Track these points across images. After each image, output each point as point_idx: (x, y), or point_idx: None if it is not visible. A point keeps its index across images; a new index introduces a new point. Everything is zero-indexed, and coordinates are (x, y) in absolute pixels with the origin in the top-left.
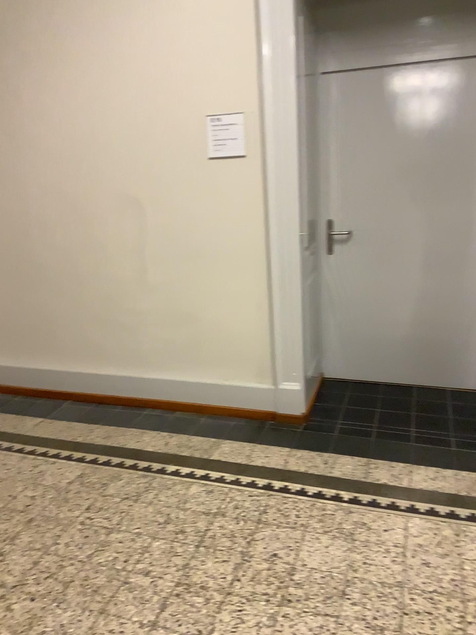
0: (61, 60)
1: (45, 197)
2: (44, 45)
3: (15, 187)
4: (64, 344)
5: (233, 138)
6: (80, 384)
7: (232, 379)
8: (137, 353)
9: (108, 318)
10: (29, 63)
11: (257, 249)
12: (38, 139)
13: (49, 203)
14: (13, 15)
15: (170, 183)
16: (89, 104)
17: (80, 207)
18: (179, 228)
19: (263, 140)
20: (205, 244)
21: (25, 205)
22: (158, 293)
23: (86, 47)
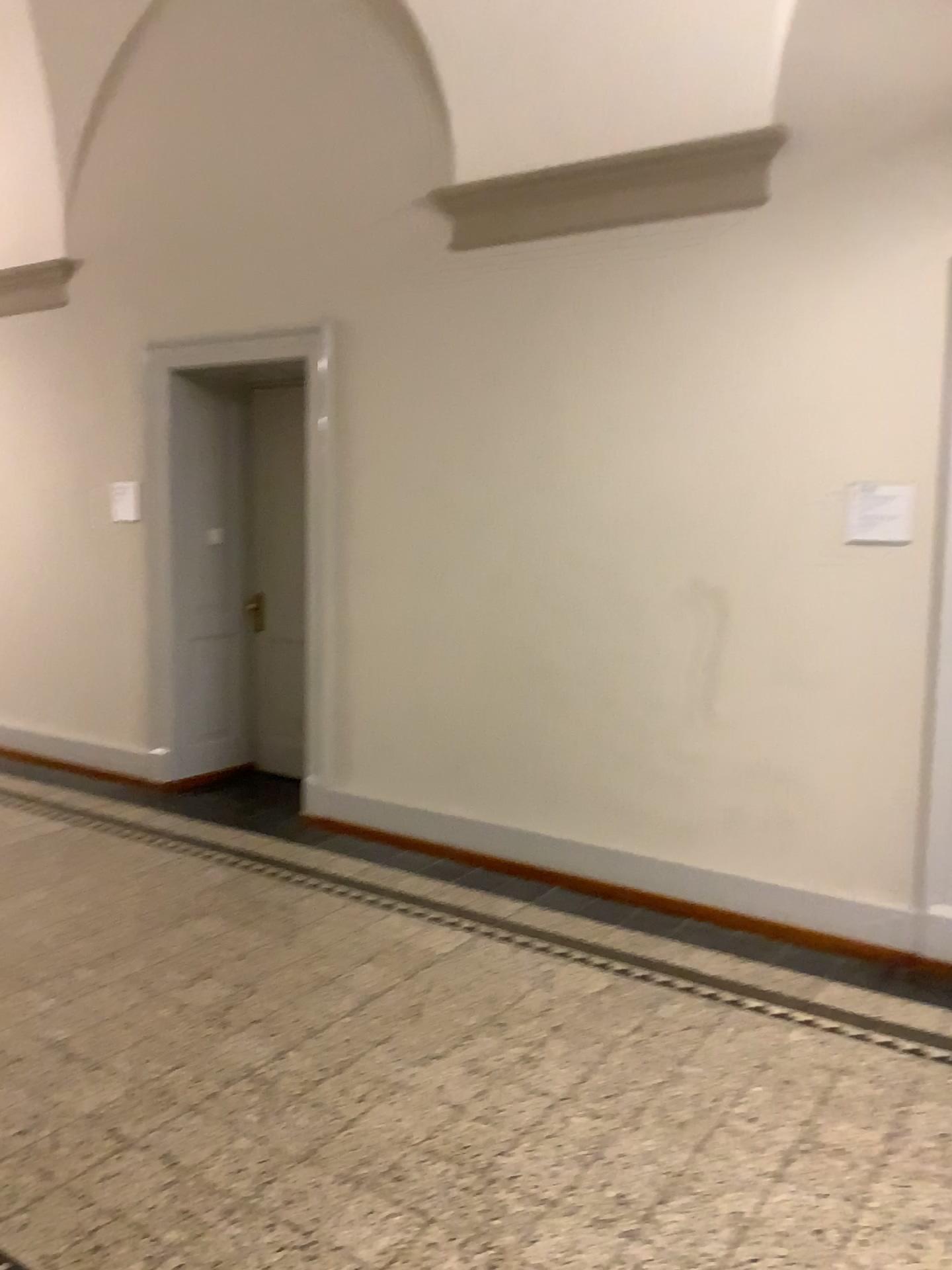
0: (637, 392)
1: (575, 574)
2: (615, 370)
3: (531, 555)
4: (562, 796)
5: (892, 517)
6: (580, 863)
7: (842, 887)
8: (683, 825)
9: (643, 765)
10: (588, 393)
11: (912, 684)
12: (582, 493)
13: (579, 583)
14: (576, 329)
15: (779, 572)
16: (668, 453)
17: (628, 593)
18: (784, 639)
19: (943, 524)
20: (824, 666)
21: (542, 583)
22: (735, 735)
23: (678, 377)
